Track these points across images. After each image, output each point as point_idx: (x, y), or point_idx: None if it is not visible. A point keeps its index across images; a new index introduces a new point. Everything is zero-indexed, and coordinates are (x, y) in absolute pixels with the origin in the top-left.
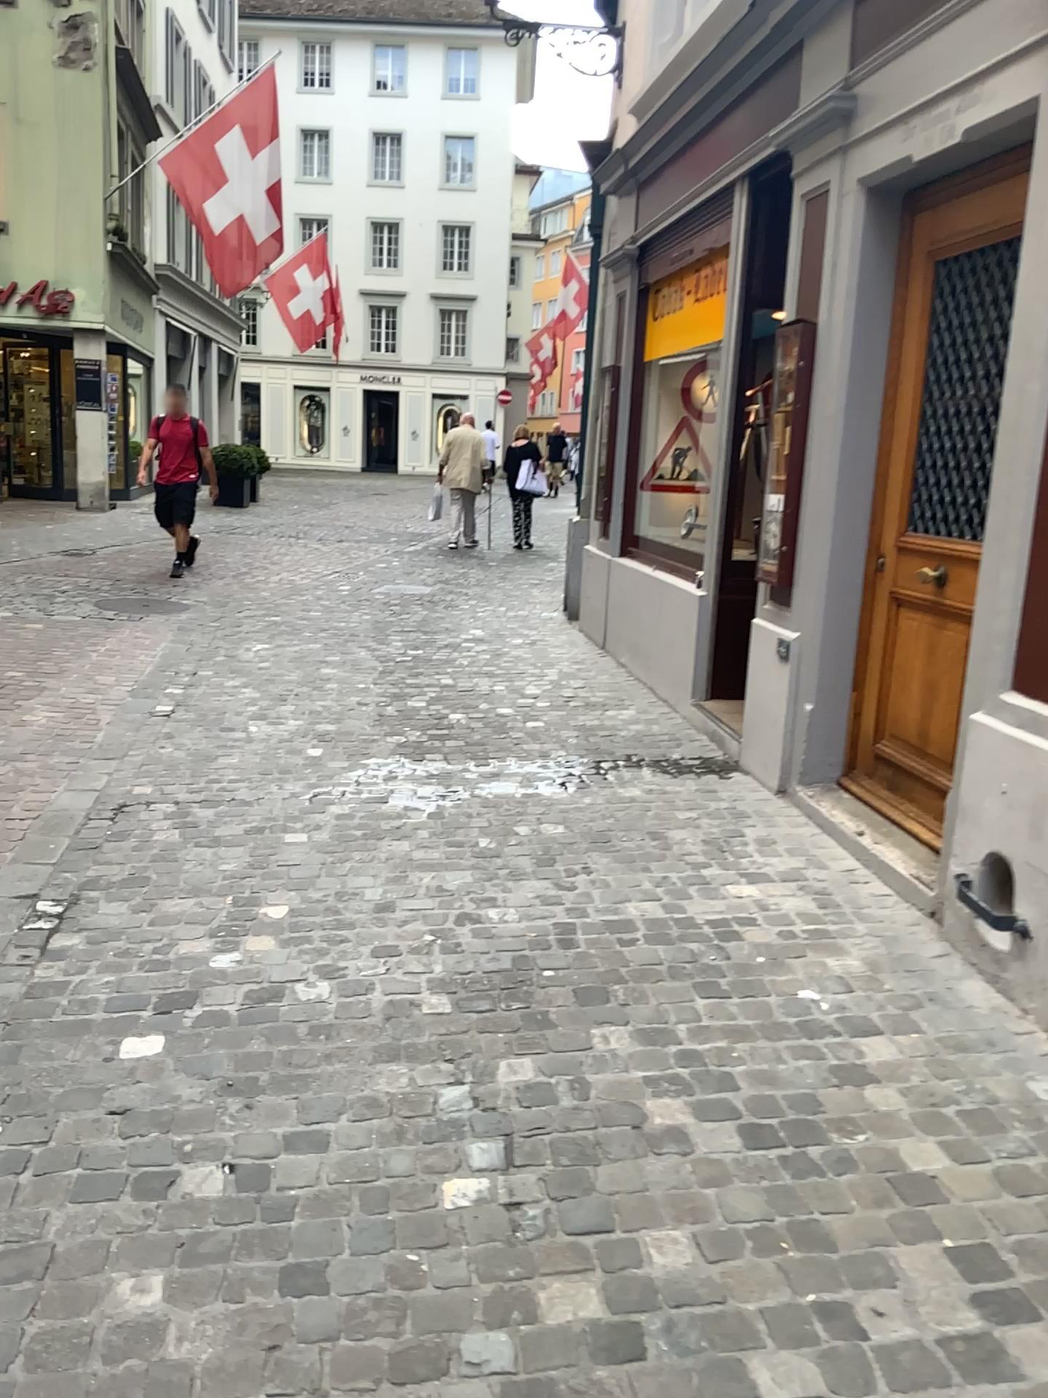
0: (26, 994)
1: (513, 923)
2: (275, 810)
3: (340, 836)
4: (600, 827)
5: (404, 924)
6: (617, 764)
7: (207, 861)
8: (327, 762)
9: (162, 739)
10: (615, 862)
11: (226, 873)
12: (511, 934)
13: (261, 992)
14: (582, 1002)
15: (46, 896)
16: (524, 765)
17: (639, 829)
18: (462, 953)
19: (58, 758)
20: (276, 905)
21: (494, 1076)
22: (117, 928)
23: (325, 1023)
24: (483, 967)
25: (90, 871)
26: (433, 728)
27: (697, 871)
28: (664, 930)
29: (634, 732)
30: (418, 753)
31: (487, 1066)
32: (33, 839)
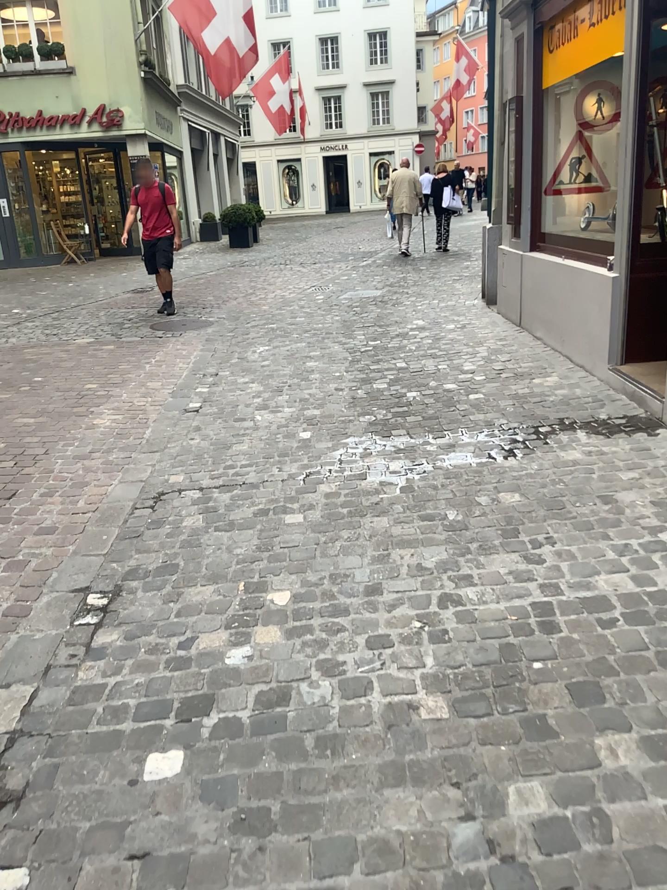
0: (66, 703)
1: (493, 604)
2: (277, 493)
3: (331, 515)
4: (553, 492)
5: (393, 609)
6: (553, 428)
7: (223, 547)
8: (316, 444)
9: (190, 433)
10: (574, 529)
11: (238, 559)
12: (493, 617)
13: (270, 697)
14: (580, 703)
15: (94, 590)
16: (476, 435)
17: (587, 492)
18: (451, 642)
19: (112, 456)
20: (281, 592)
21: (507, 810)
22: (147, 622)
23: (330, 737)
24: (474, 659)
25: (130, 562)
26: (397, 406)
27: (653, 535)
28: (640, 607)
29: (562, 398)
30: (388, 430)
31: (497, 798)
32: (89, 532)
